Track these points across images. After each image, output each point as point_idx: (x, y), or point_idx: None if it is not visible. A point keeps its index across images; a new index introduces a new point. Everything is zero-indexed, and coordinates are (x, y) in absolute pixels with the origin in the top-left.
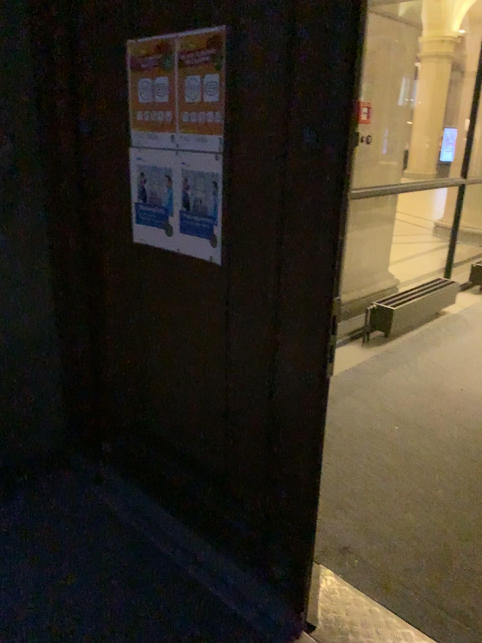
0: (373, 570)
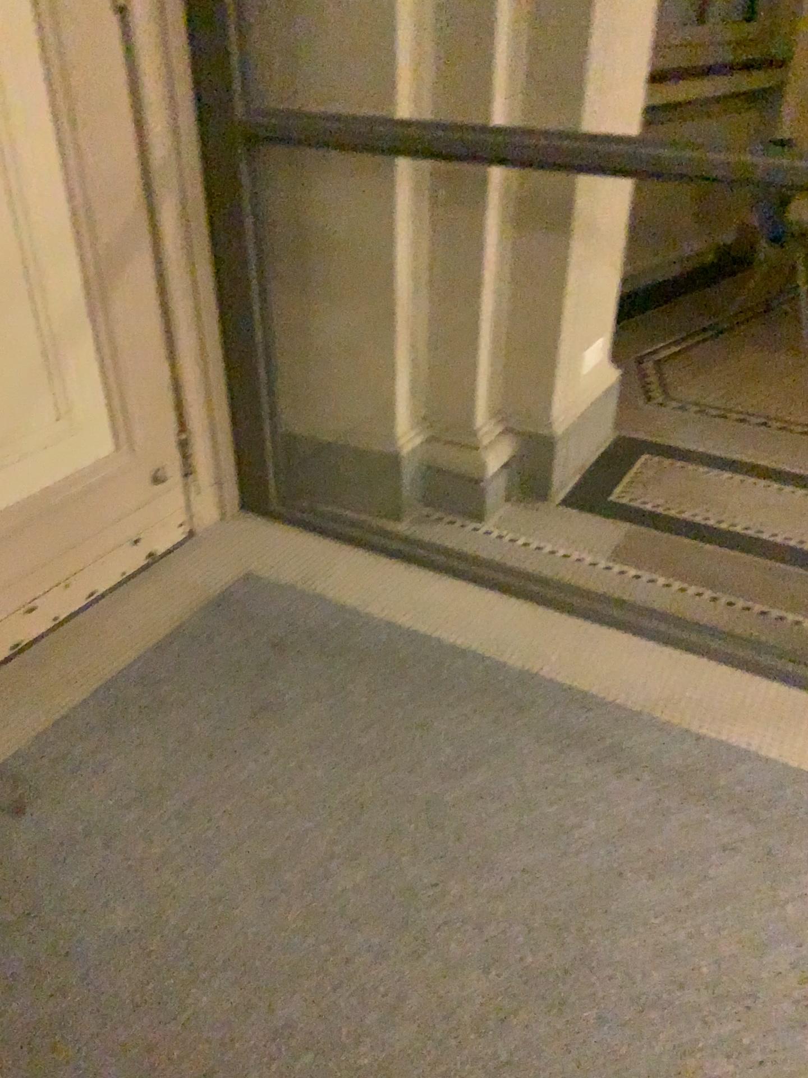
0: (9, 803)
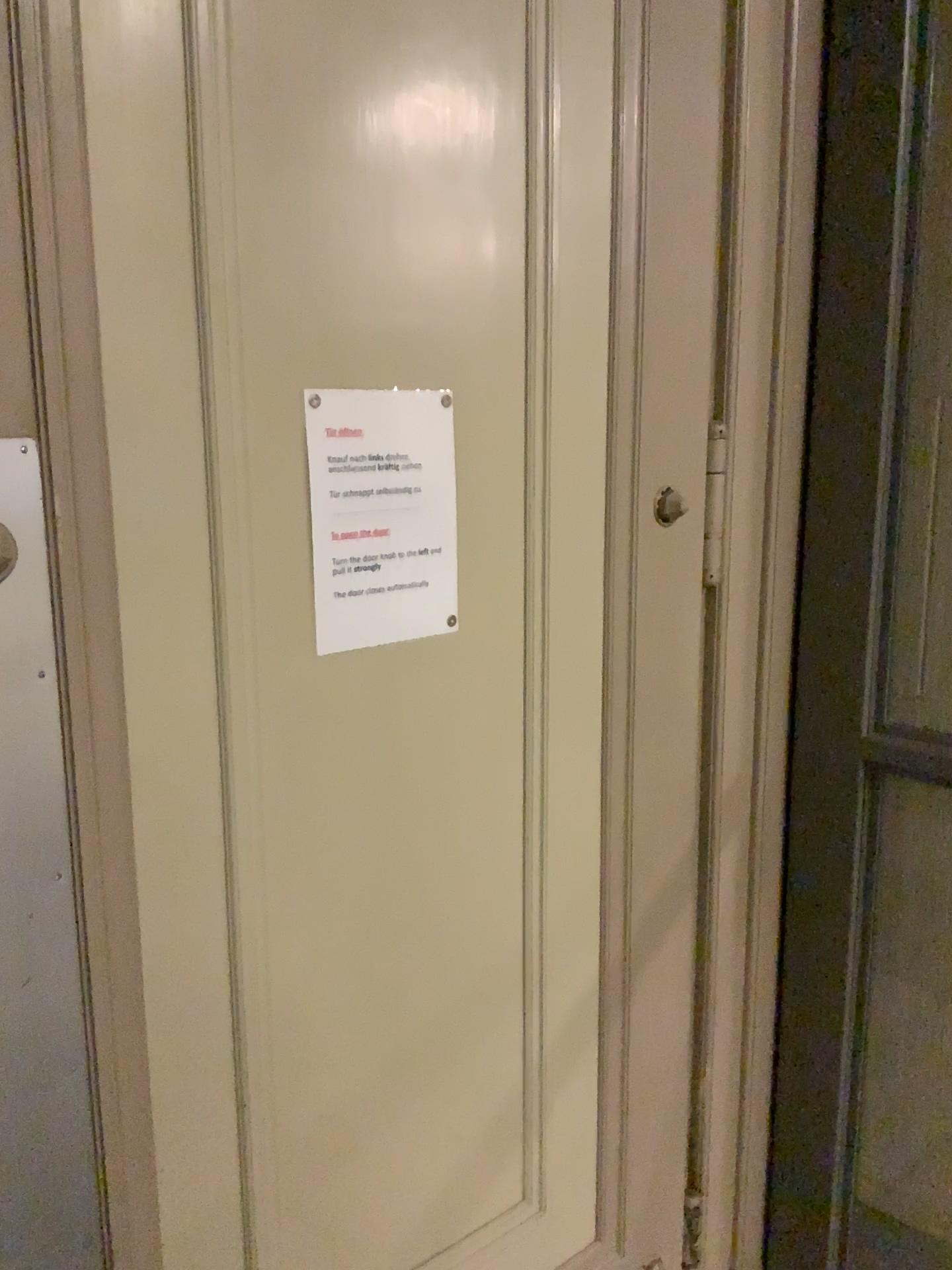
0: None
